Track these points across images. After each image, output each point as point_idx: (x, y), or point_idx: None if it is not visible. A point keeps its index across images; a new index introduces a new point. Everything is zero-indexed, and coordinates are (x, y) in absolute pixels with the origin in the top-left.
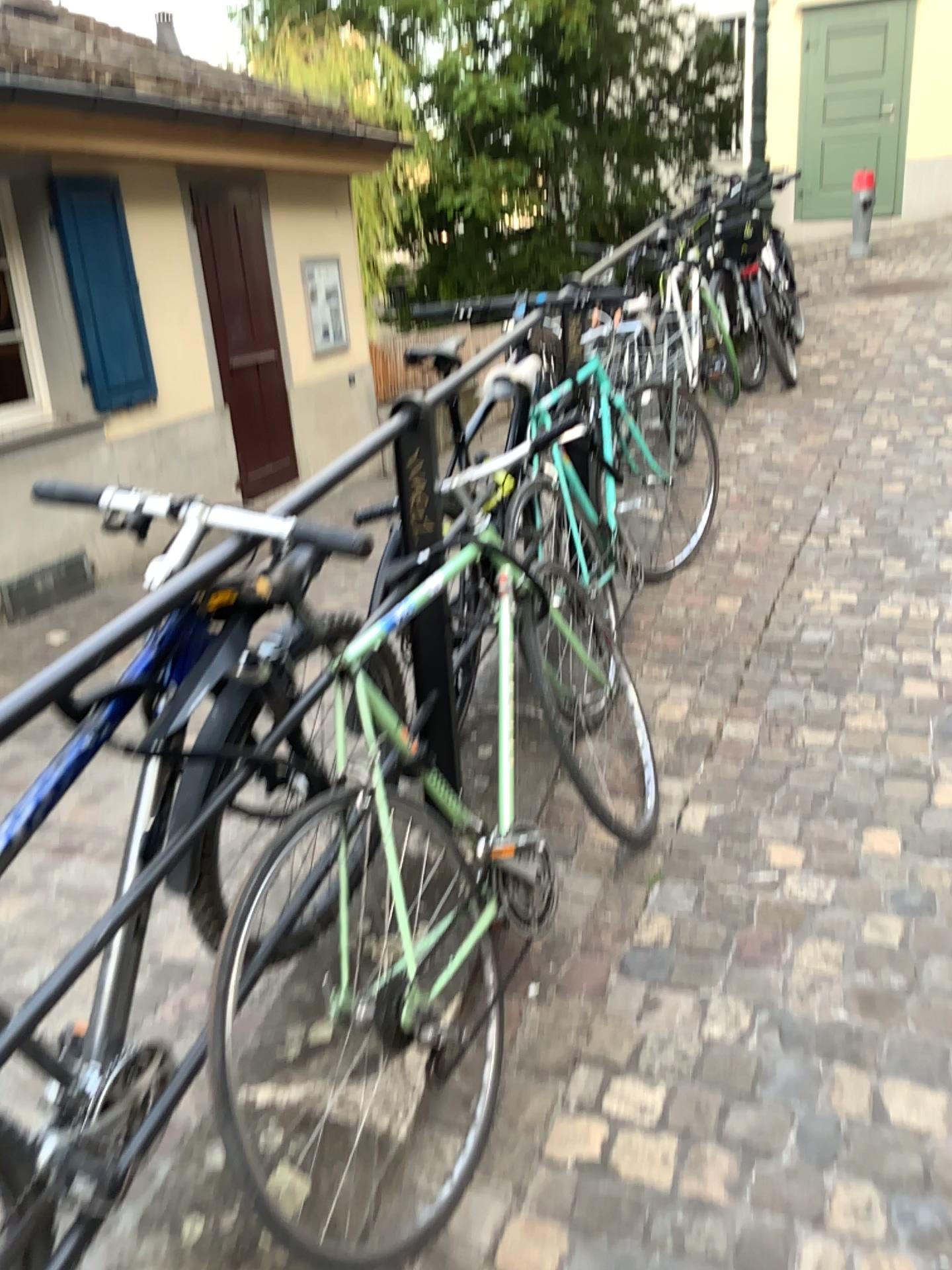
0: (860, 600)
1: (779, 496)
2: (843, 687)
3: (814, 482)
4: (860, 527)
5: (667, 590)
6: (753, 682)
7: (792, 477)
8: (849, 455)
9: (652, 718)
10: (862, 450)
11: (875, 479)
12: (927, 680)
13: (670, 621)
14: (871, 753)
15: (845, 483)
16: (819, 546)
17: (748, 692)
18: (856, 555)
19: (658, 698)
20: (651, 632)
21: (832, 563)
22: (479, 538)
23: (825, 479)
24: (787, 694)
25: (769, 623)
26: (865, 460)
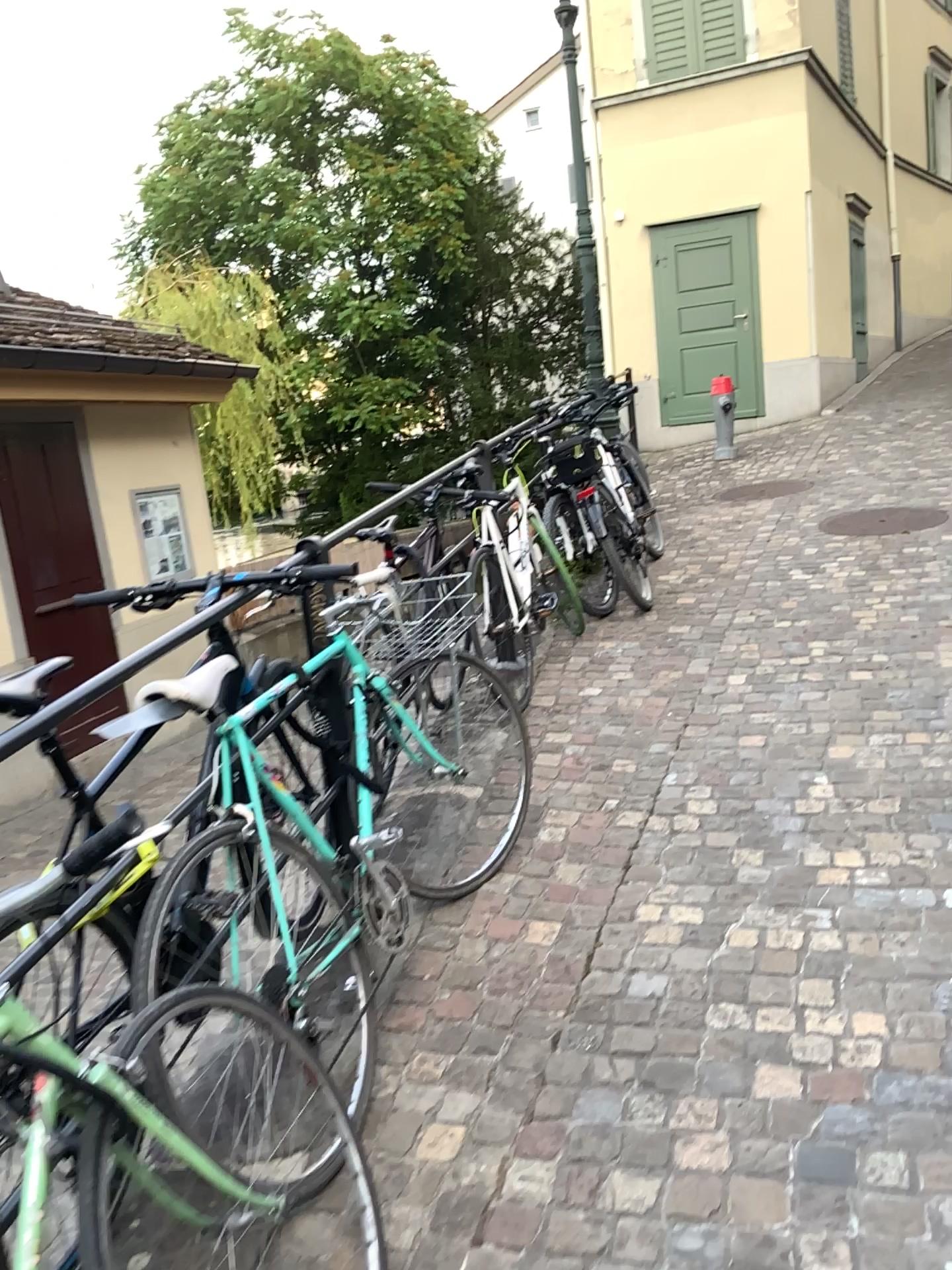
0: (706, 920)
1: (621, 757)
2: (676, 1081)
3: (662, 735)
4: (712, 800)
5: (465, 915)
6: (555, 1076)
7: (638, 728)
8: (705, 695)
9: (407, 1158)
10: (719, 688)
11: (732, 728)
12: (788, 1063)
13: (461, 968)
14: (707, 1219)
15: (698, 735)
16: (661, 831)
17: (547, 1098)
18: (705, 845)
19: (421, 1117)
20: (433, 990)
21: (675, 857)
22: (8, 1008)
23: (676, 730)
24: (599, 1097)
25: (588, 964)
26: (722, 702)
